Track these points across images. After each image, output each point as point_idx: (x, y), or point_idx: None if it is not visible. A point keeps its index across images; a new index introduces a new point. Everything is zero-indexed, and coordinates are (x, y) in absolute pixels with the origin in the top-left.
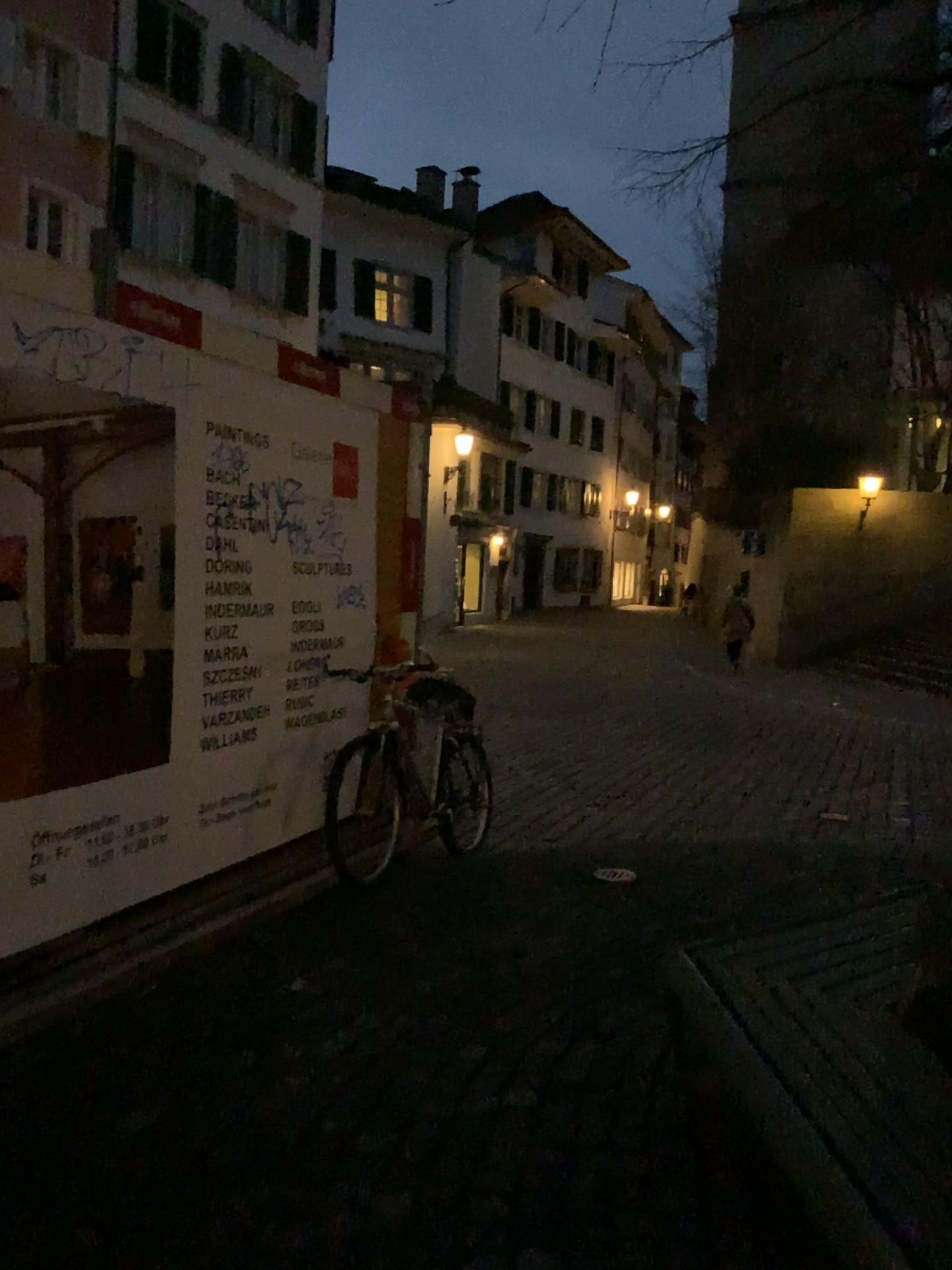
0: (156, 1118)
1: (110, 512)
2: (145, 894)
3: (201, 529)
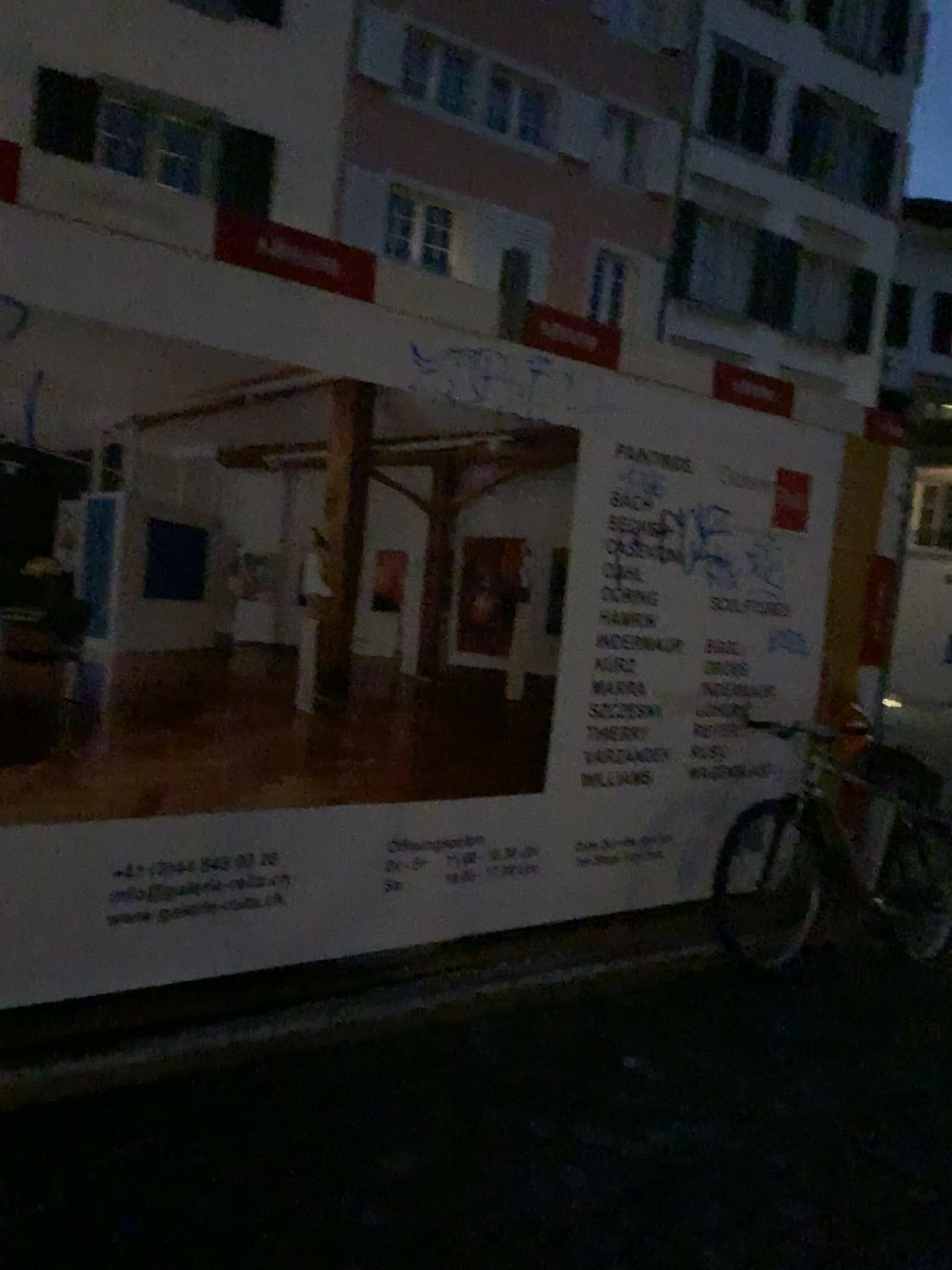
0: (418, 1163)
1: (501, 532)
2: (509, 924)
3: (603, 554)
